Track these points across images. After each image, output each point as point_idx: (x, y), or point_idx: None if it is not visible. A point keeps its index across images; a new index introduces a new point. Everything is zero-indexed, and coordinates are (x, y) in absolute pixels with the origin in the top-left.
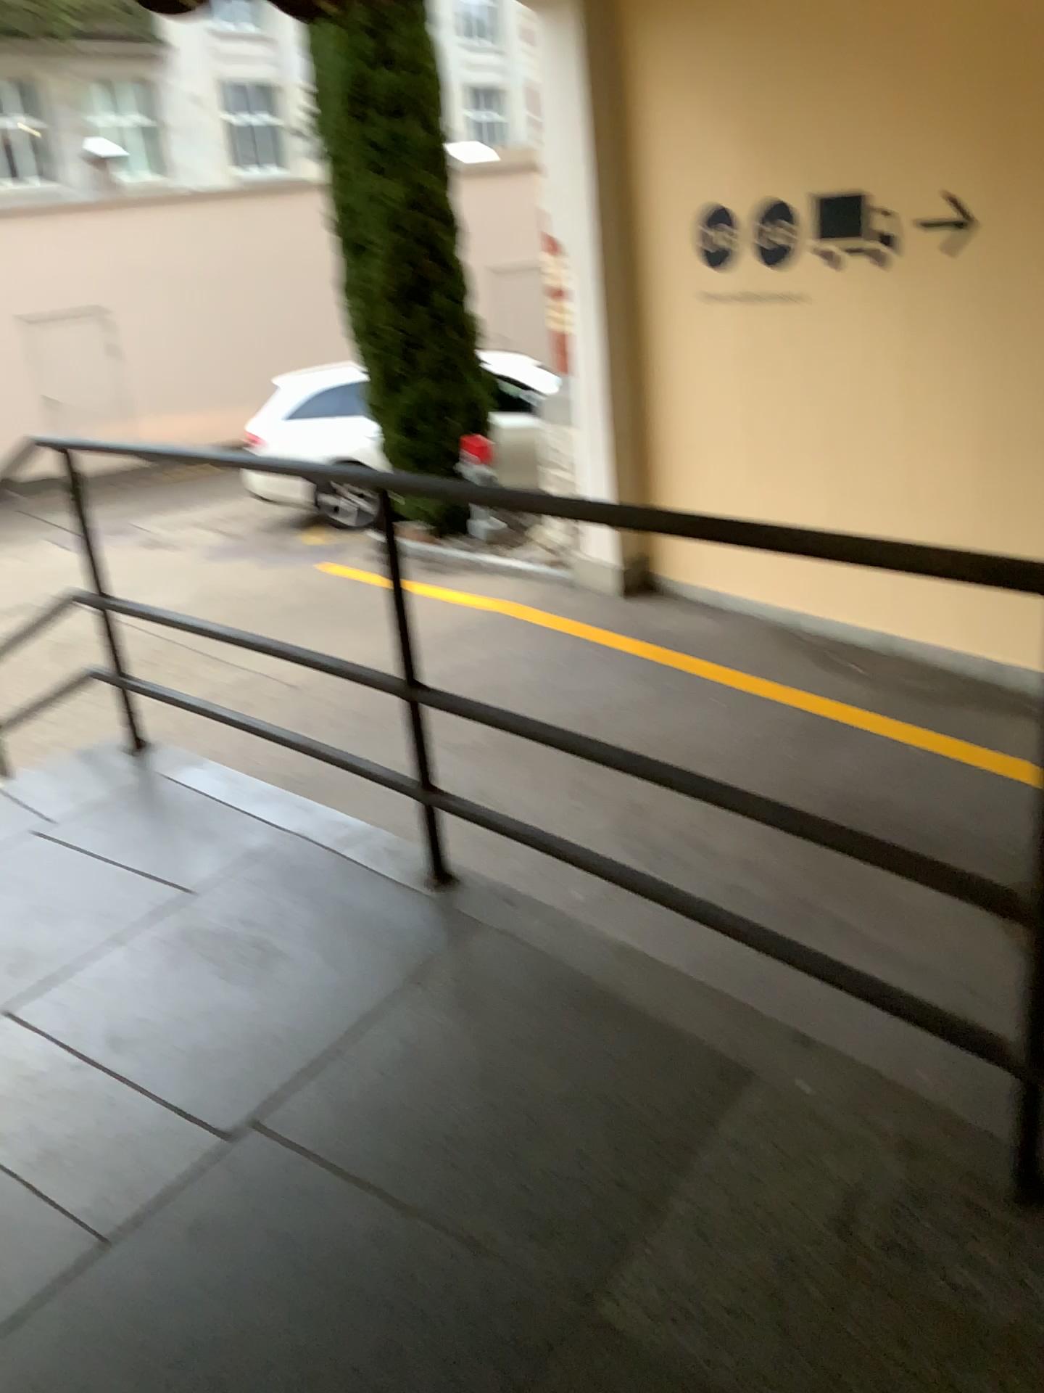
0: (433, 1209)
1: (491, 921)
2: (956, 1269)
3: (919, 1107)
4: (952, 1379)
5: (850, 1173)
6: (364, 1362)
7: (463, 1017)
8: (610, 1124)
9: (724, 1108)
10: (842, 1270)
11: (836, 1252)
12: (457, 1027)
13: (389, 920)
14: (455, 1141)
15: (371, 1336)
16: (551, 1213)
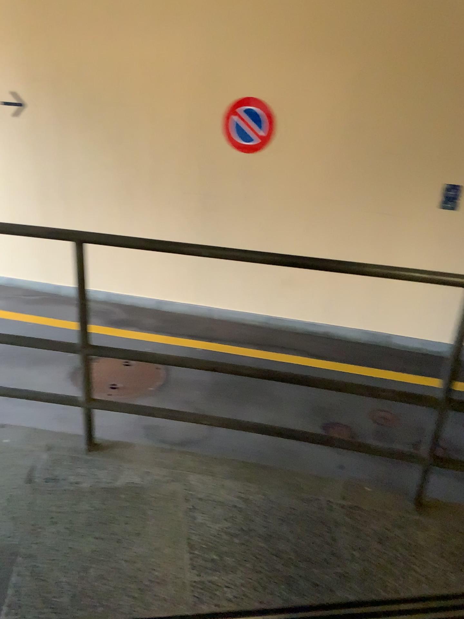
0: None
1: None
2: (74, 478)
3: (54, 434)
4: (77, 509)
5: (31, 462)
6: None
7: None
8: None
9: None
10: (34, 493)
11: (31, 488)
12: None
13: None
14: None
15: None
16: None
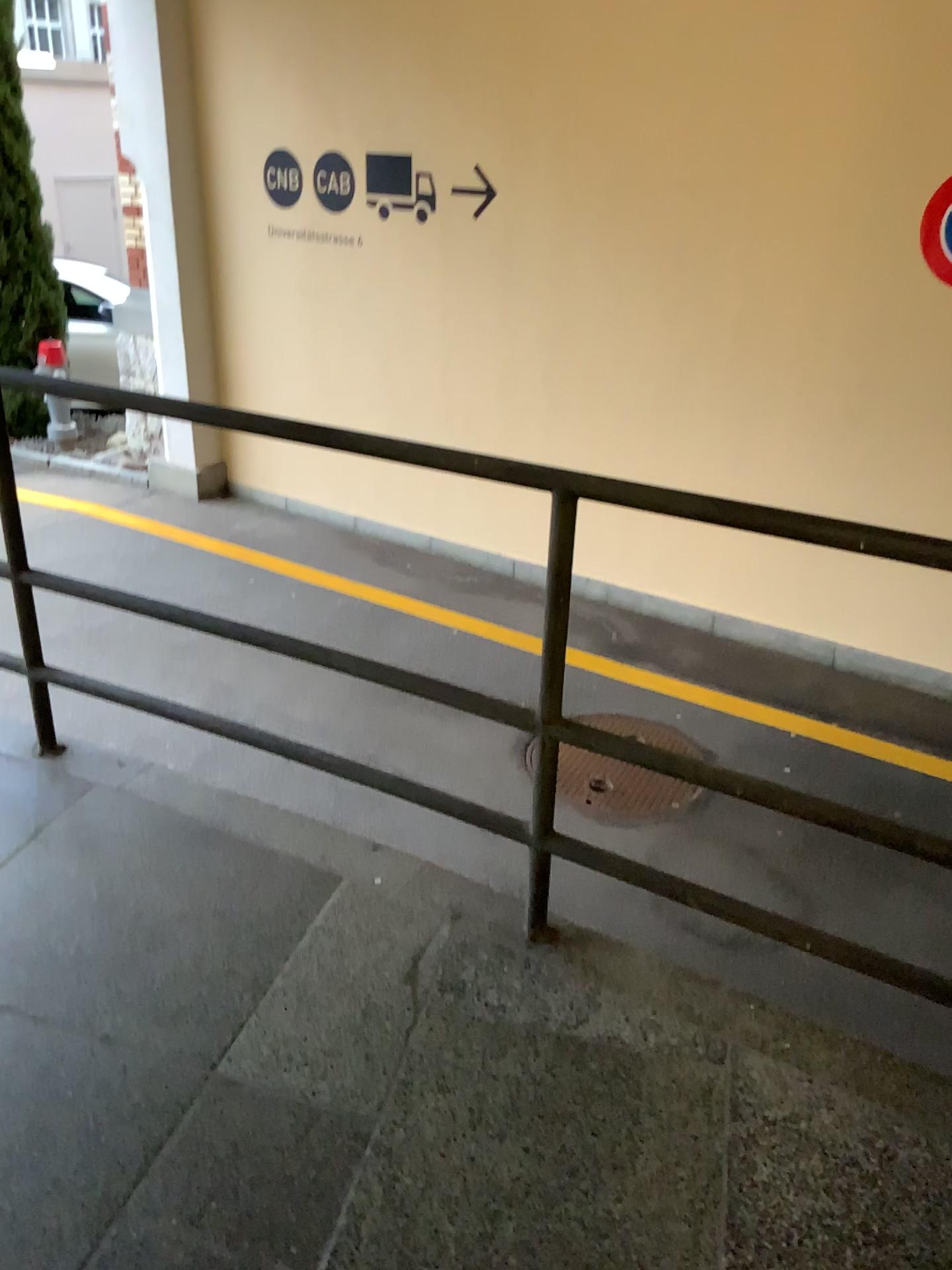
0: (68, 1015)
1: (104, 778)
2: (496, 995)
3: (467, 887)
4: (494, 1069)
5: (417, 940)
6: (14, 1145)
7: (83, 858)
8: (223, 929)
9: (317, 905)
10: (413, 1008)
11: (408, 996)
12: (78, 868)
13: (3, 783)
14: (84, 959)
15: (18, 1124)
16: (175, 1003)
